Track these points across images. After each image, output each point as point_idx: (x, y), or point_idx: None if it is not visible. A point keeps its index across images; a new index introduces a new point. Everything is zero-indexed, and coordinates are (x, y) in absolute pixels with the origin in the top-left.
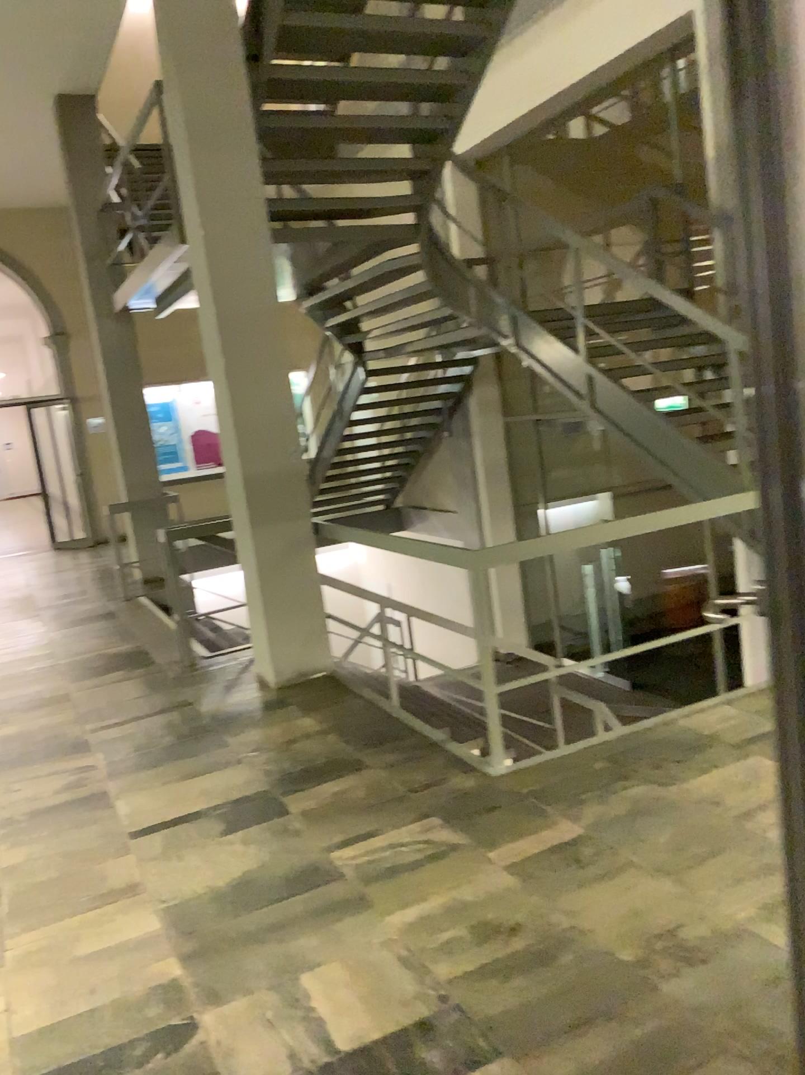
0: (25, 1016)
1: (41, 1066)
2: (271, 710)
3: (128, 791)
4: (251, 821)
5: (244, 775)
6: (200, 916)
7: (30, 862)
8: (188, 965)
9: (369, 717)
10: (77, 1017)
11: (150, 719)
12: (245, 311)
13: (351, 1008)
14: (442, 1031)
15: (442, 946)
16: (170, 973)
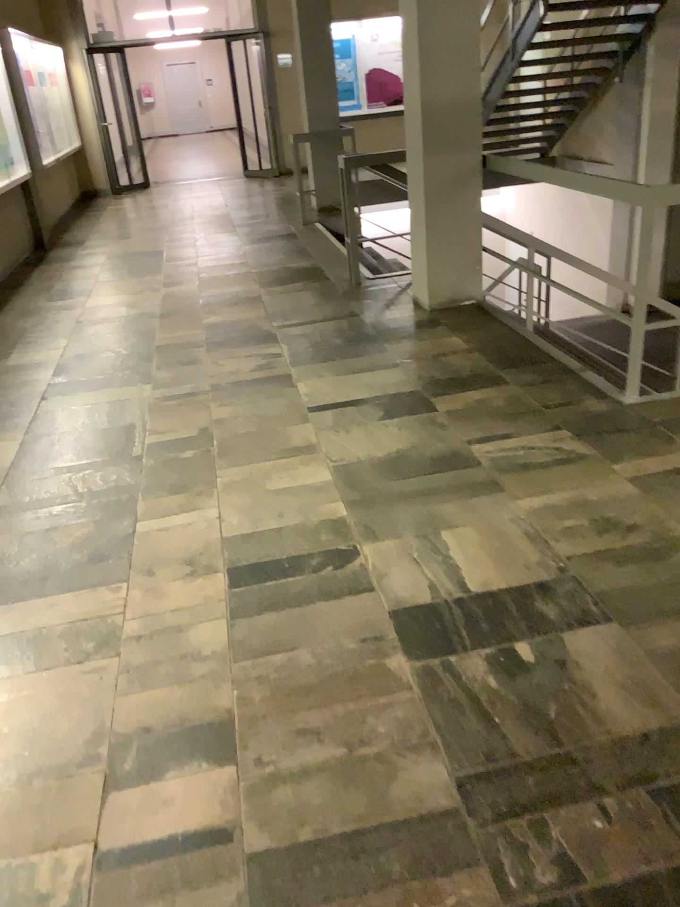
0: (232, 524)
1: (244, 558)
2: (426, 325)
3: (306, 376)
4: (405, 411)
5: (401, 375)
6: (363, 476)
7: (232, 417)
8: (352, 510)
9: (511, 341)
10: (269, 531)
11: (324, 322)
12: None
13: (483, 563)
14: (559, 593)
15: (565, 531)
16: (339, 512)
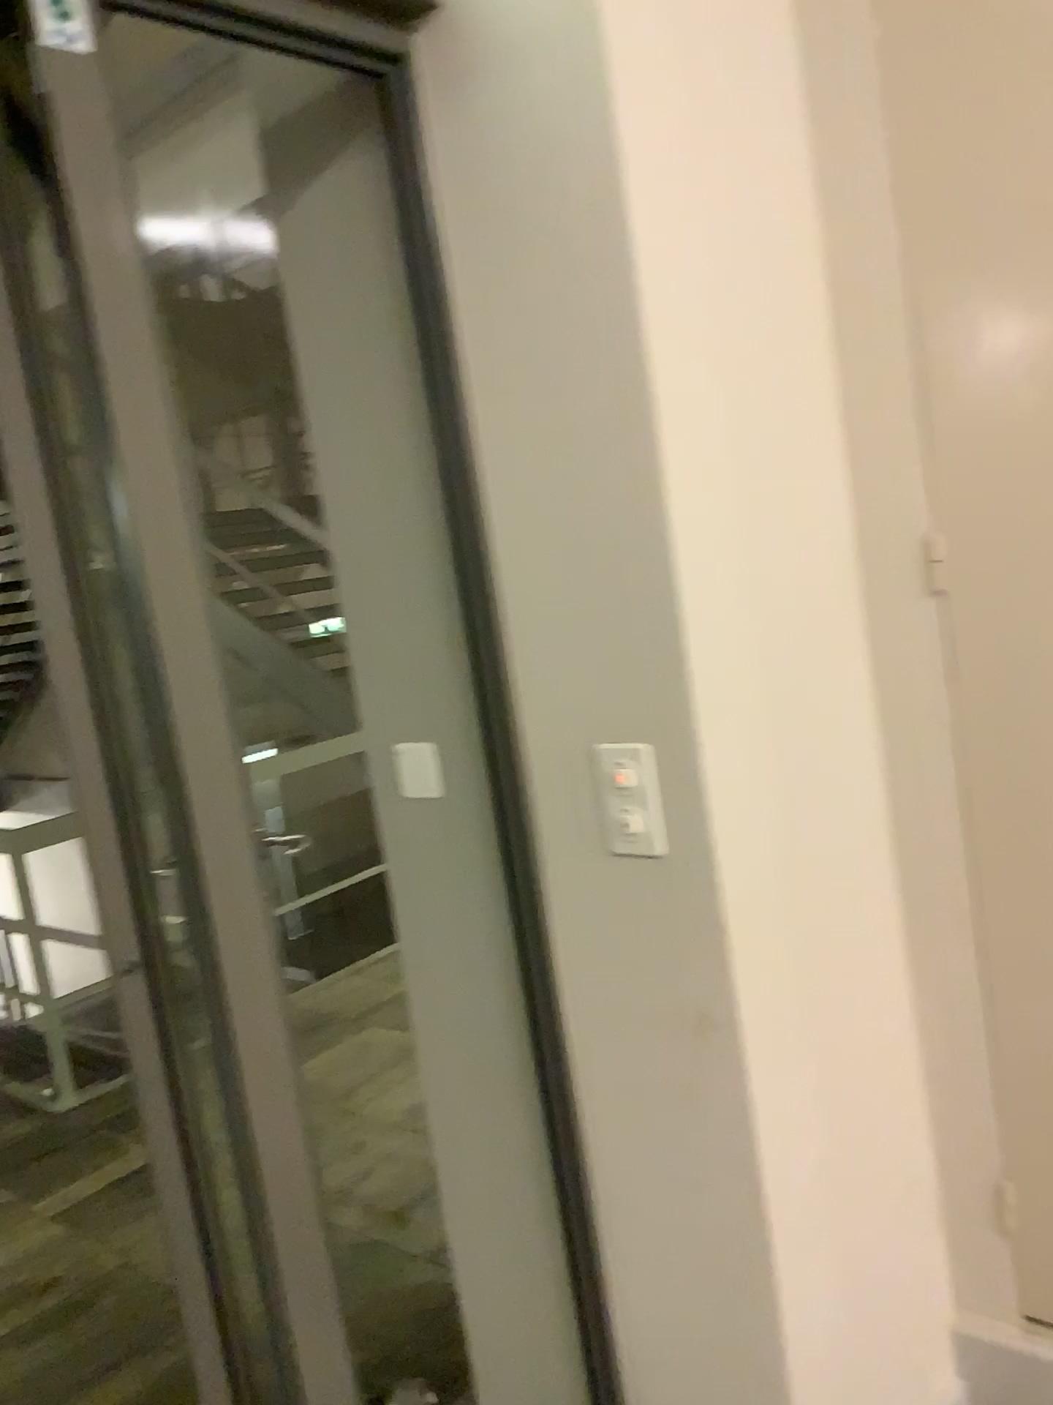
0: None
1: None
2: None
3: None
4: None
5: None
6: None
7: None
8: None
9: None
10: None
11: None
12: None
13: None
14: None
15: None
16: None
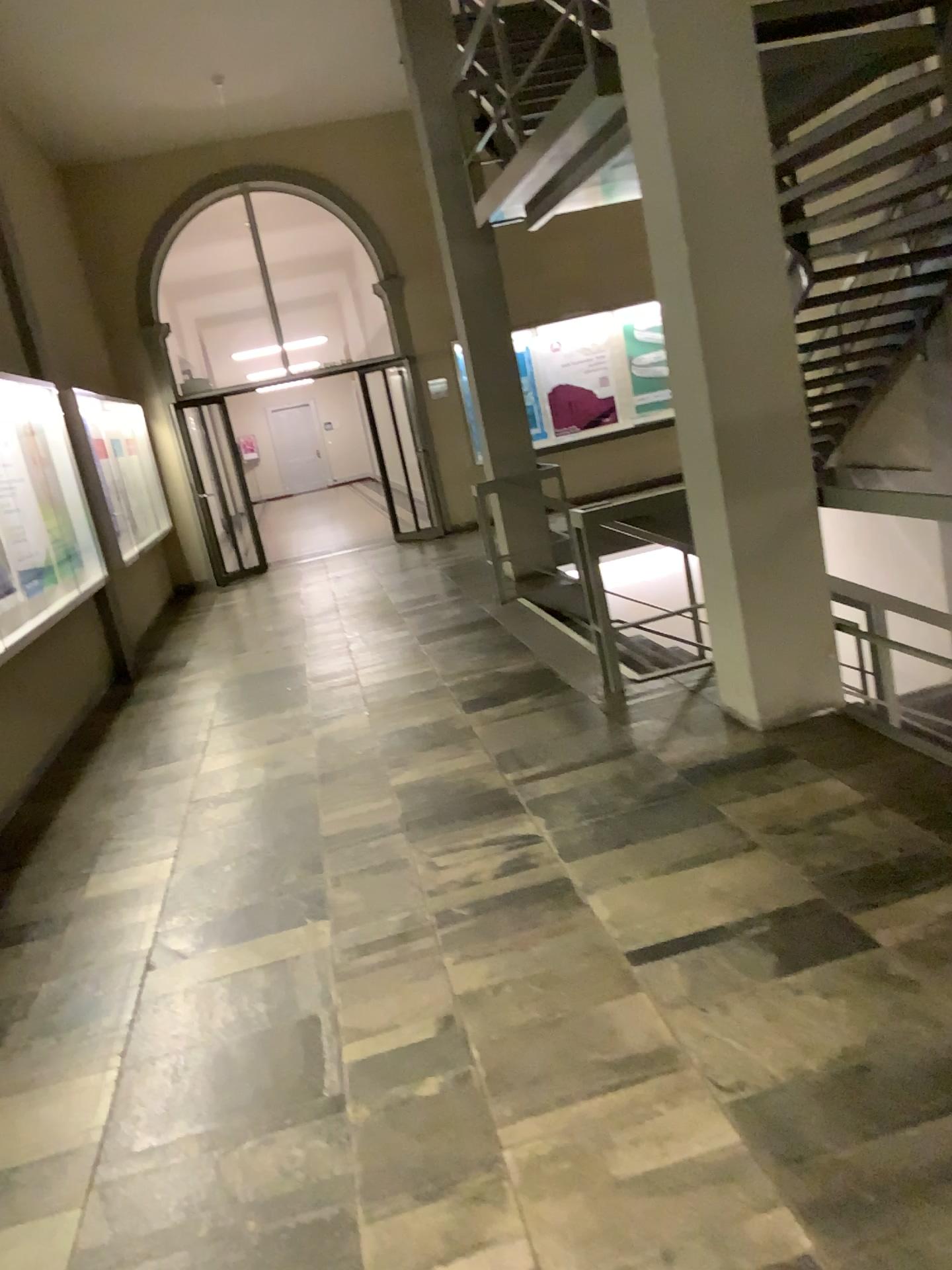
0: None
1: None
2: (773, 763)
3: (603, 884)
4: (821, 954)
5: (774, 870)
6: (810, 1133)
7: (495, 991)
8: (825, 1236)
9: (937, 781)
10: None
11: (595, 771)
12: (720, 171)
13: None
14: None
15: None
16: (798, 1246)
